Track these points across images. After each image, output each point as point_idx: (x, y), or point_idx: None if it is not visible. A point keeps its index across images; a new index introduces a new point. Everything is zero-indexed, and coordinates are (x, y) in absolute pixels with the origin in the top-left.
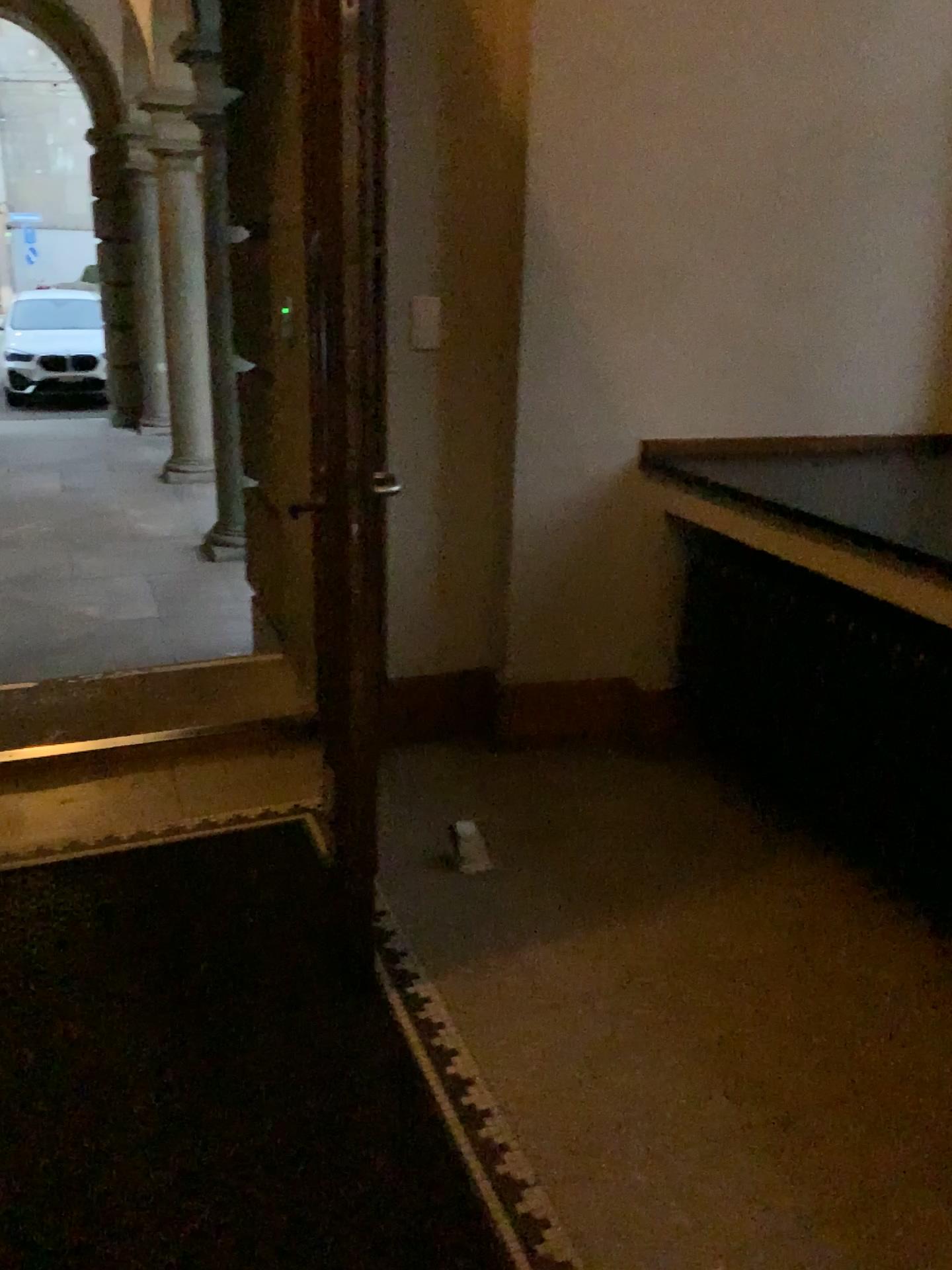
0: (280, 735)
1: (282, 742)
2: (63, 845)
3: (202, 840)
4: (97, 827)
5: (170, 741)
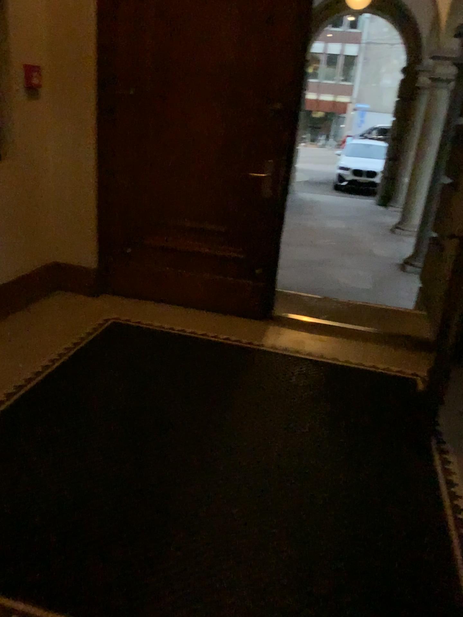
0: (417, 345)
1: (417, 347)
2: (319, 357)
3: (373, 373)
4: (333, 355)
5: (369, 333)
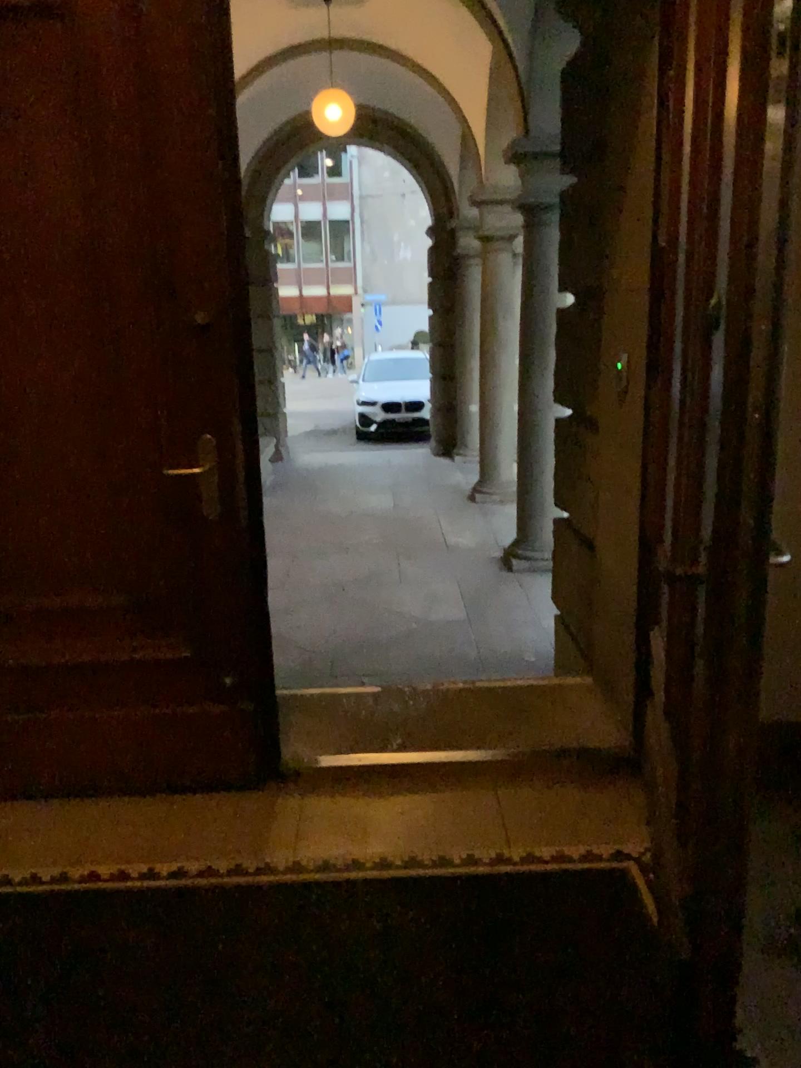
0: (594, 765)
1: (596, 772)
2: (399, 858)
3: (525, 872)
4: (428, 843)
5: (492, 760)
